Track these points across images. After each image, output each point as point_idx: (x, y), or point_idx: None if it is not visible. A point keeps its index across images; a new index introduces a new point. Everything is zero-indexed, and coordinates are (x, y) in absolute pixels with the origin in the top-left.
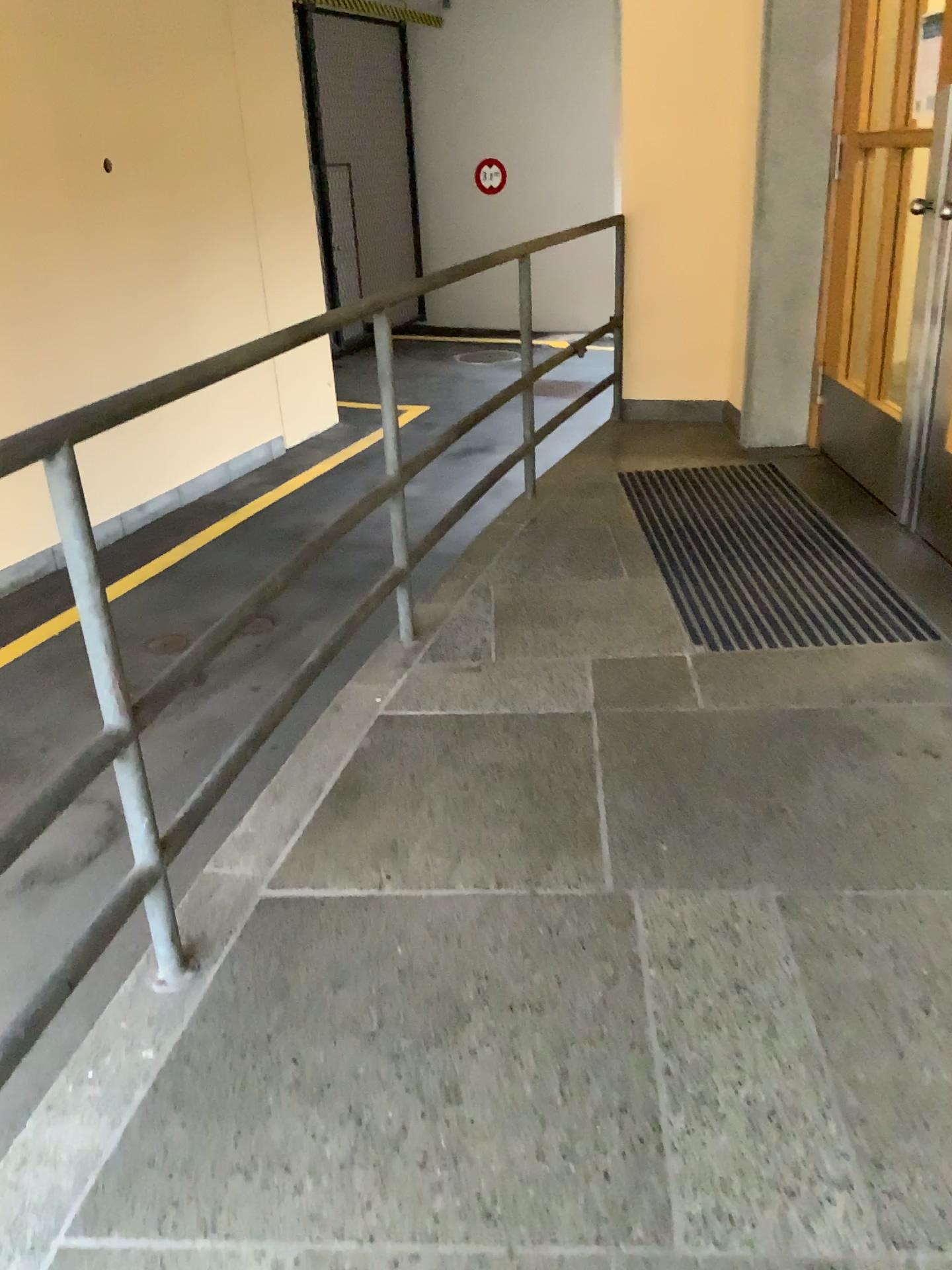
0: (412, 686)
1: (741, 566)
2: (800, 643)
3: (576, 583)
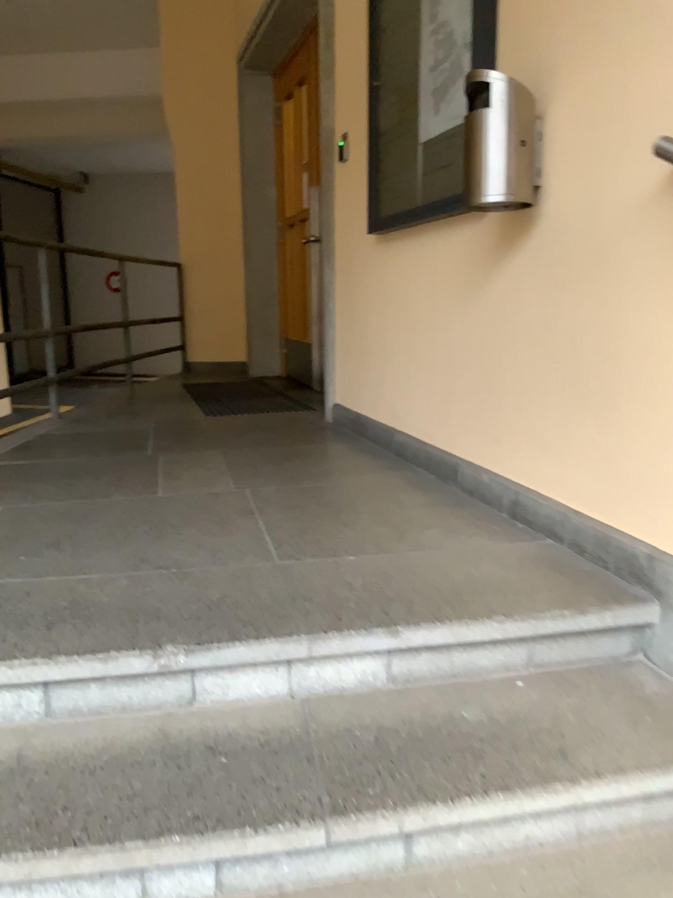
0: (57, 427)
1: (234, 399)
2: (254, 412)
3: (148, 406)
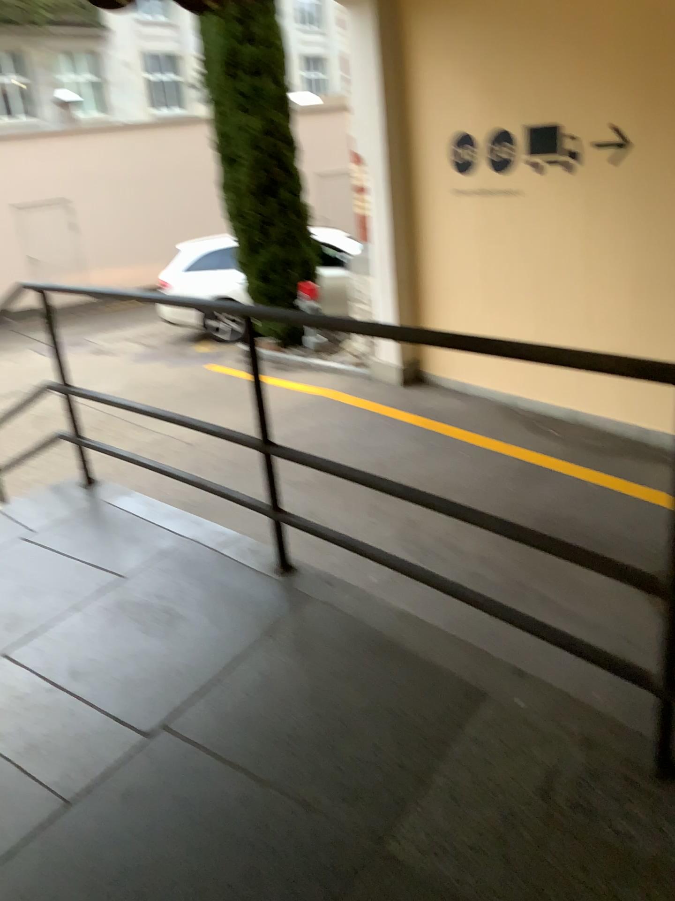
0: (534, 735)
1: None
2: None
3: None
